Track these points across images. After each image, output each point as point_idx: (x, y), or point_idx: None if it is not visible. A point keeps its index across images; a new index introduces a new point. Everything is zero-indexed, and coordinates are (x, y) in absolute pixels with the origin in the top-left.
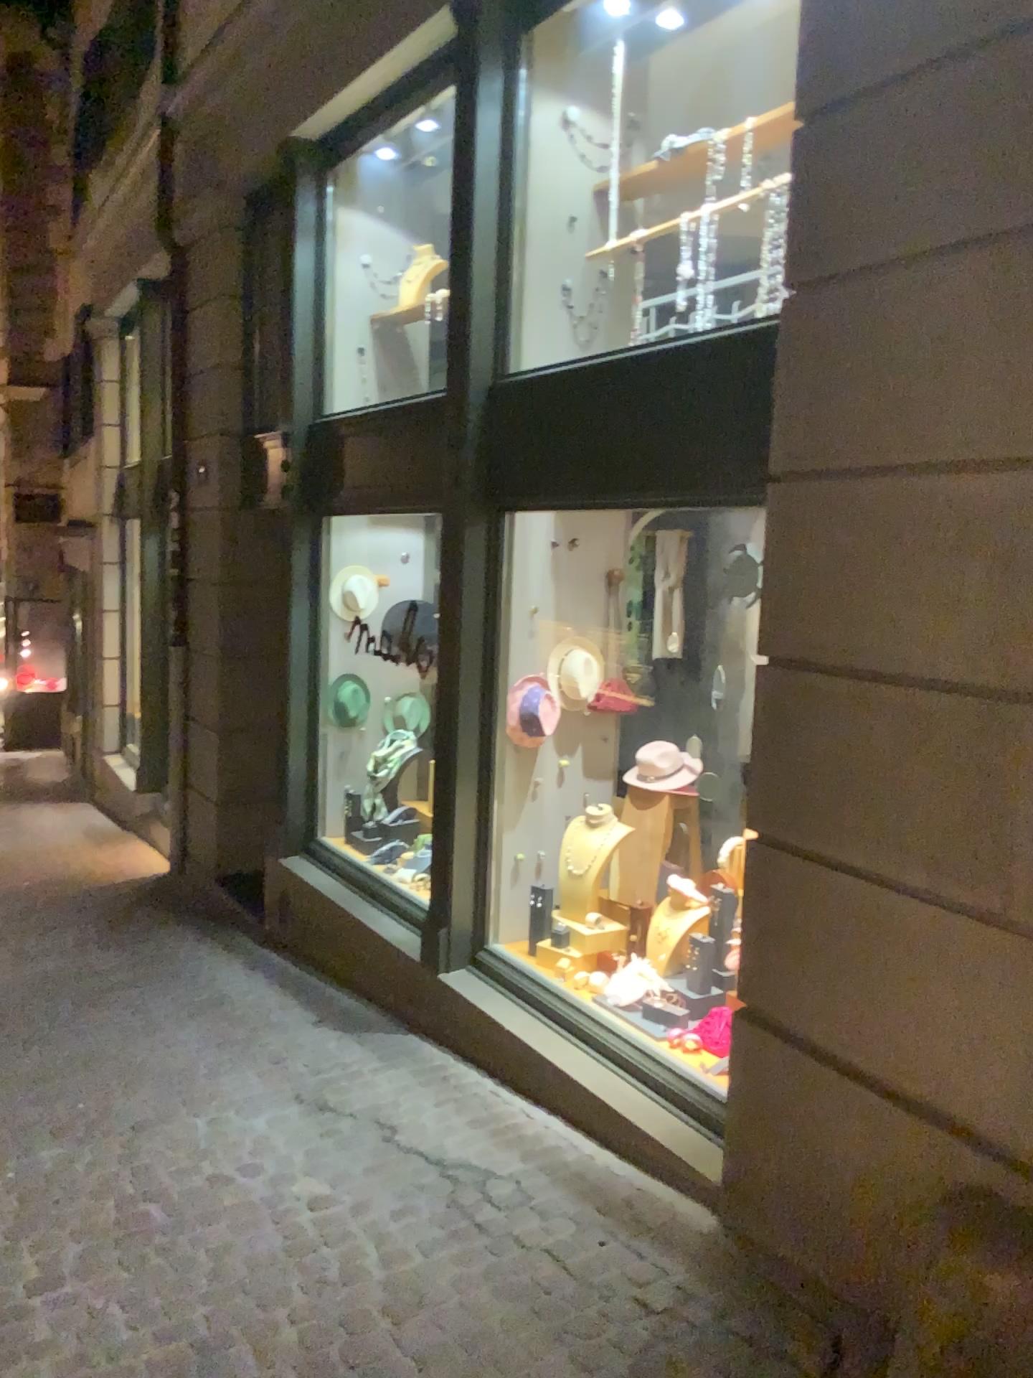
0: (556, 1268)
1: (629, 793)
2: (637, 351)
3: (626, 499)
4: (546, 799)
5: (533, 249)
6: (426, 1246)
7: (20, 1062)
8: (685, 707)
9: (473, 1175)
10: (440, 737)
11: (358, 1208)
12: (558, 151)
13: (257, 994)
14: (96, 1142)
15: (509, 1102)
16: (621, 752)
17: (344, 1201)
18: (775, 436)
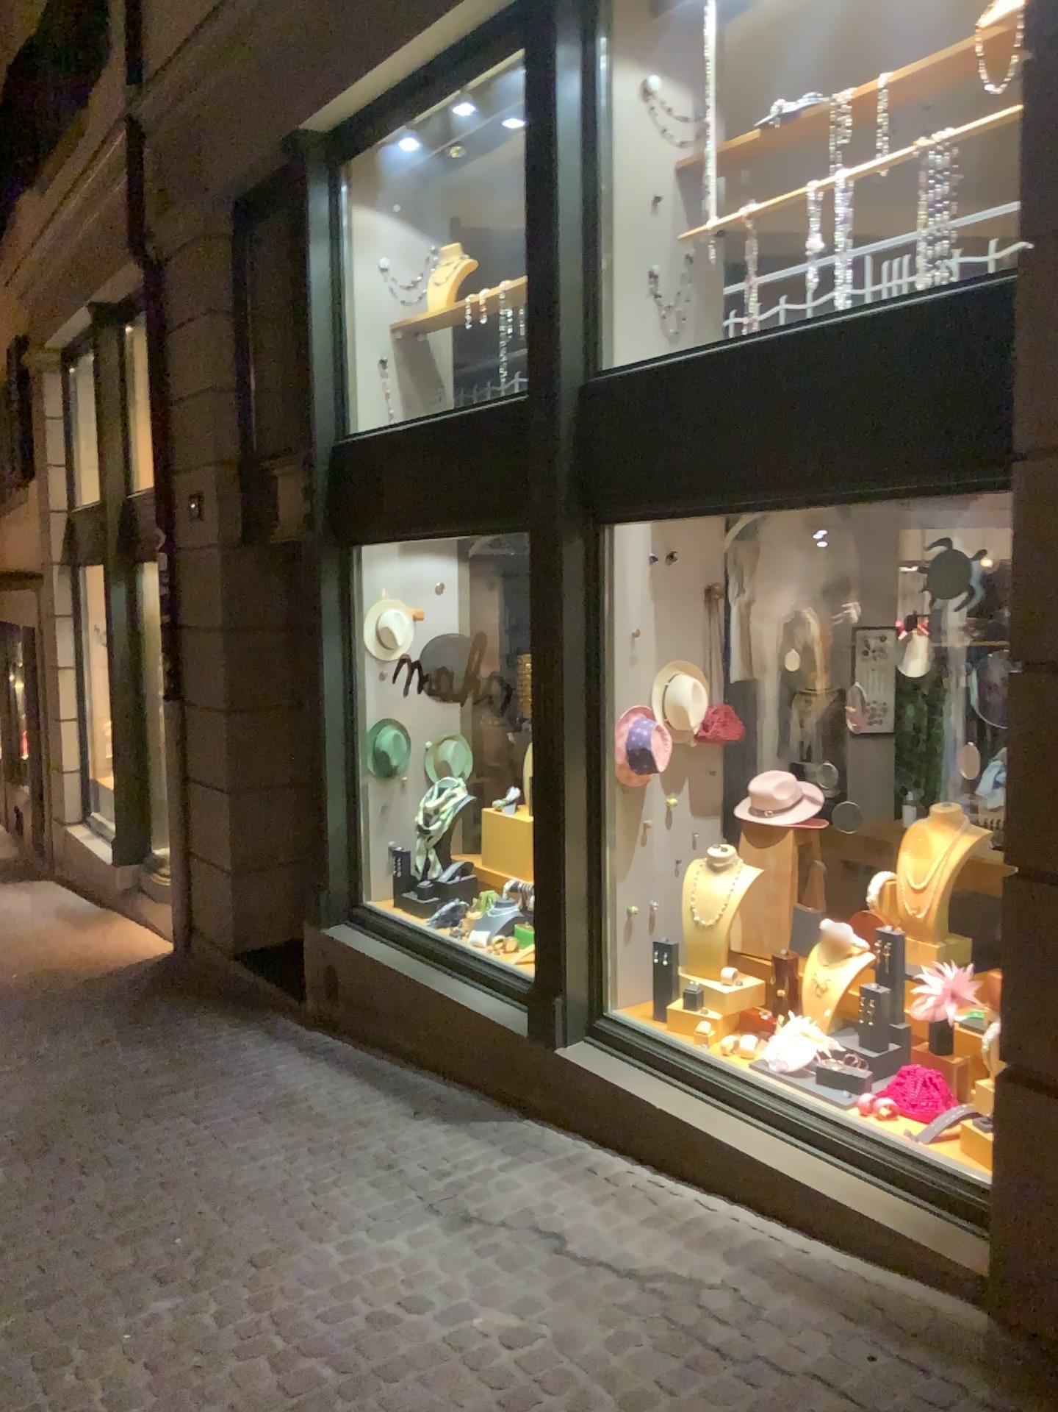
0: (833, 1397)
1: (748, 830)
2: (783, 333)
3: (780, 499)
4: (656, 842)
5: (618, 233)
6: (669, 1382)
7: (88, 1193)
8: (790, 732)
9: (681, 1285)
10: (544, 781)
11: (565, 1340)
12: (635, 125)
13: (336, 1086)
14: (219, 1284)
15: (681, 1192)
16: (728, 785)
17: (545, 1334)
18: (1018, 411)
